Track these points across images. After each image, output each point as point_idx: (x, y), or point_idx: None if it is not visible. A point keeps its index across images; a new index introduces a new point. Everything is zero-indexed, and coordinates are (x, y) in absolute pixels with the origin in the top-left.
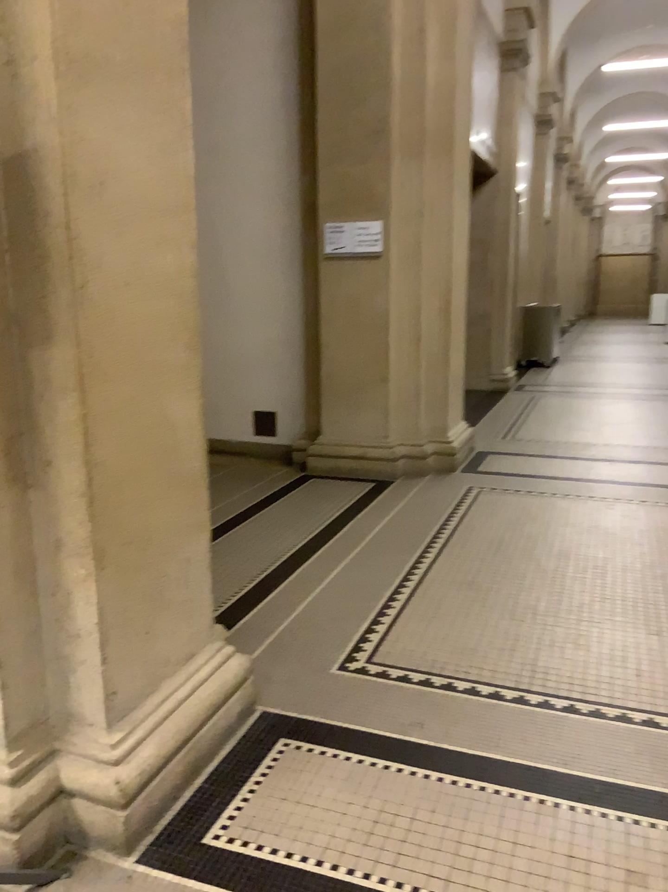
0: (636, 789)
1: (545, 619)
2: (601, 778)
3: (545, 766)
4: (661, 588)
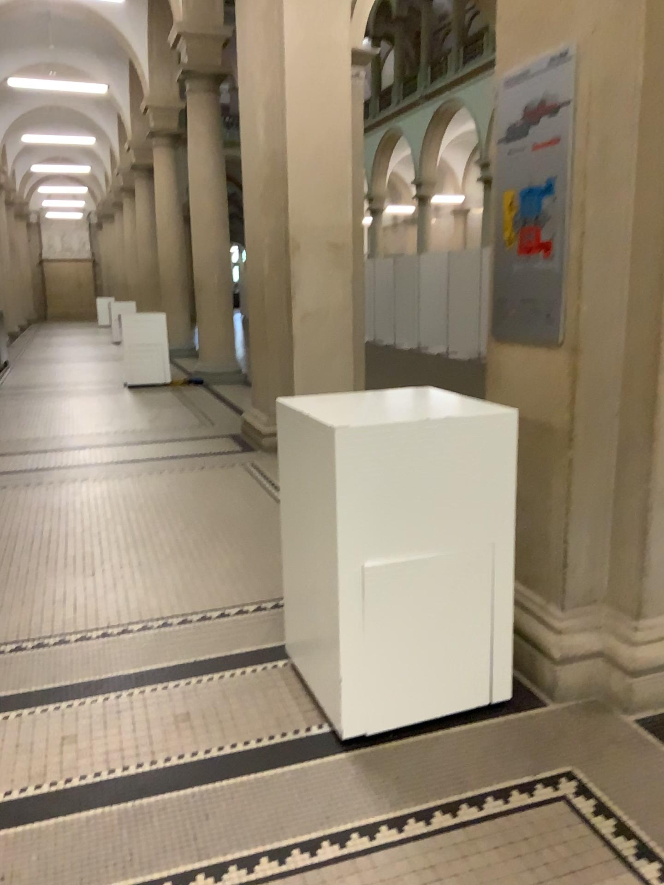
0: (75, 680)
1: (0, 585)
2: (48, 682)
3: (1, 690)
4: (100, 538)
